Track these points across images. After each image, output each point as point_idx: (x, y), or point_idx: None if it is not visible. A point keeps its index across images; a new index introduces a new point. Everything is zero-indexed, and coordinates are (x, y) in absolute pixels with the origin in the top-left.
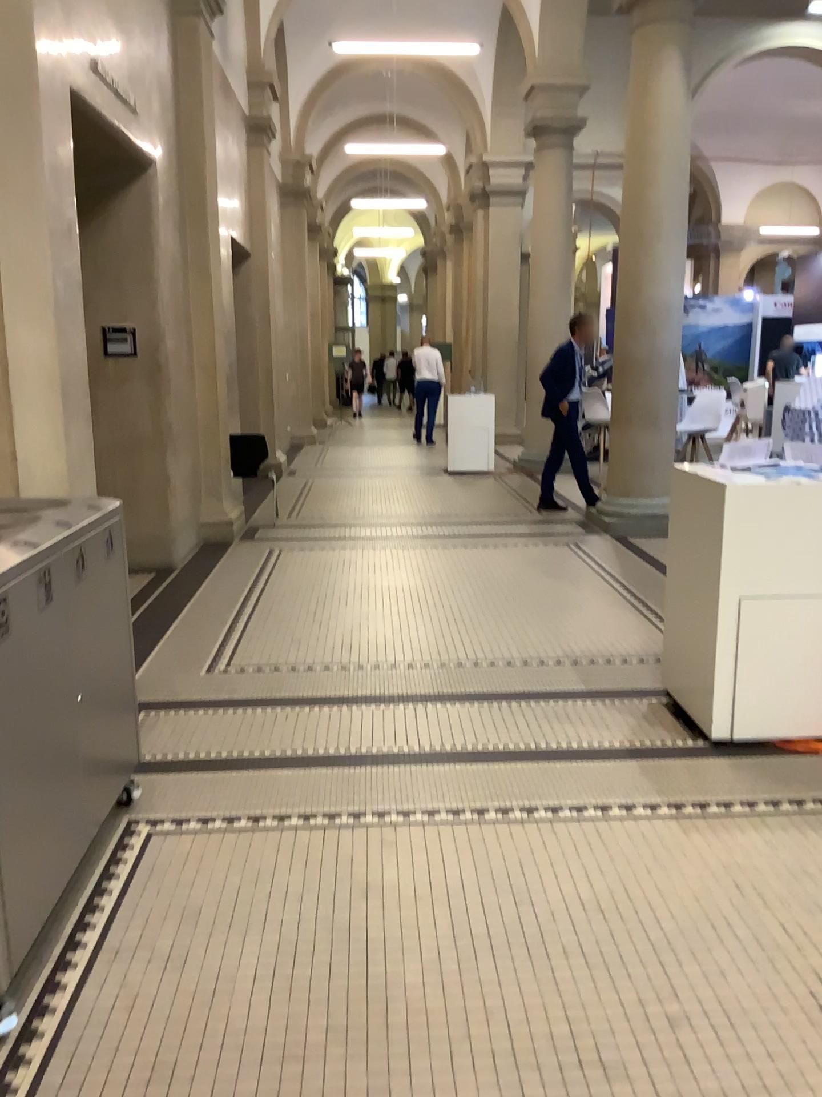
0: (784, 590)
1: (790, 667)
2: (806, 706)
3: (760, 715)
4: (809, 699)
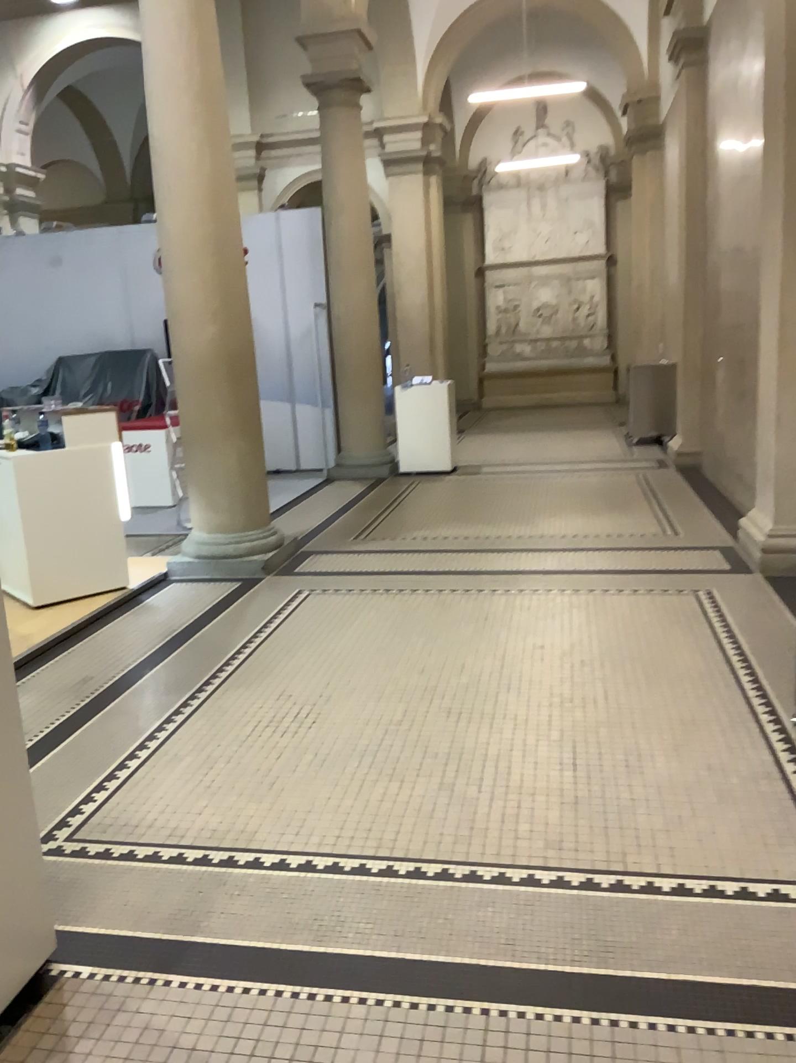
0: None
1: None
2: None
3: None
4: None
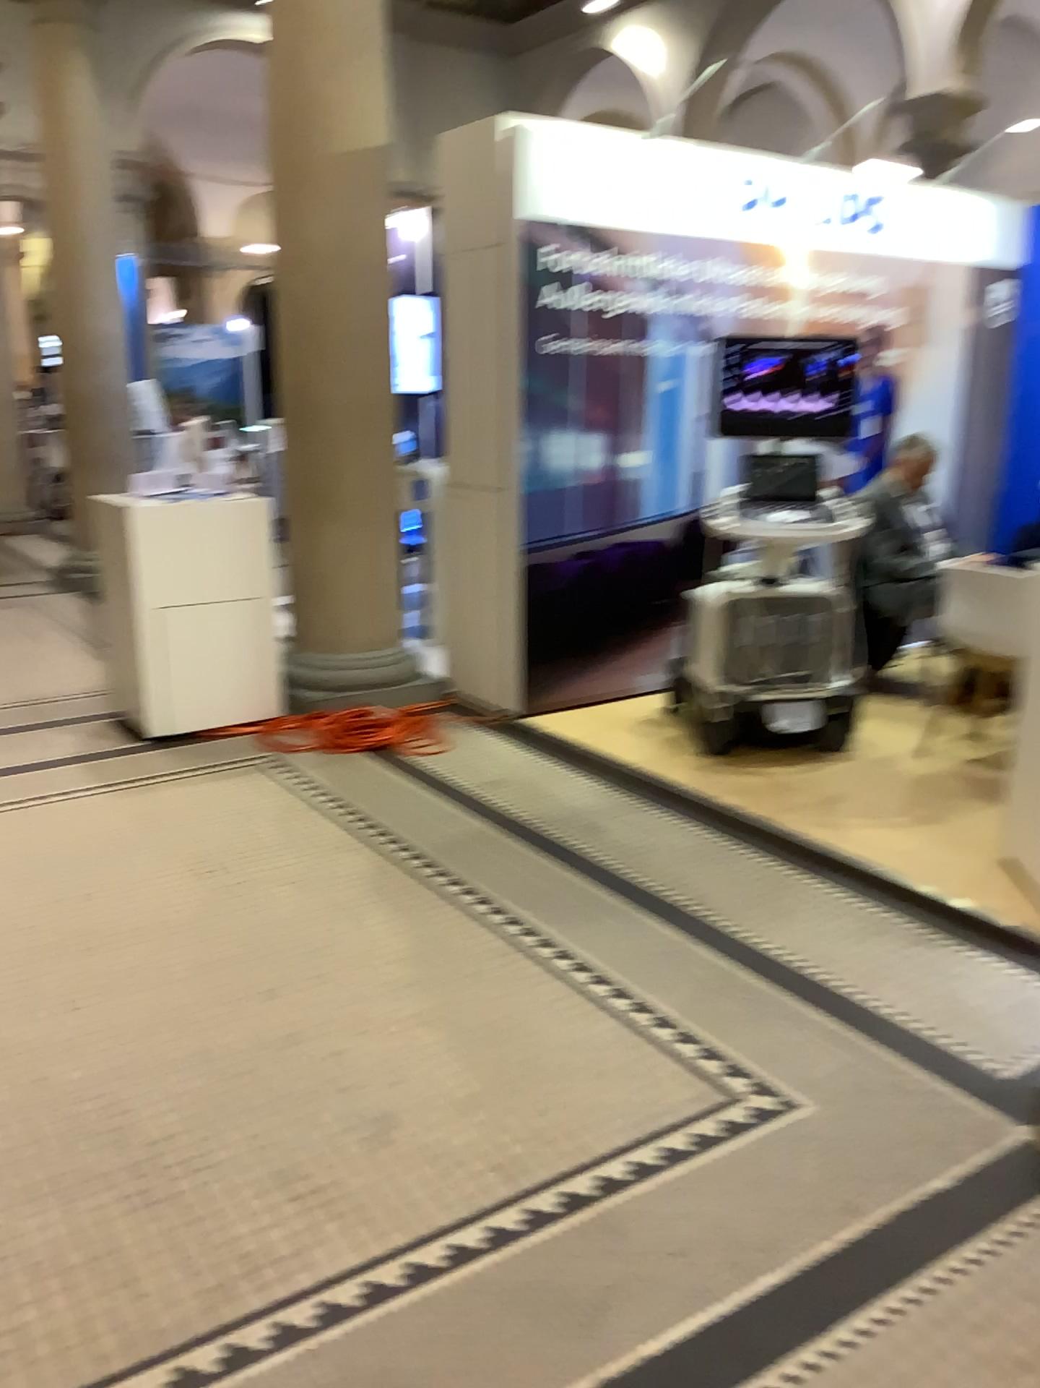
0: (186, 597)
1: (201, 663)
2: (219, 696)
3: (181, 710)
4: (220, 690)
